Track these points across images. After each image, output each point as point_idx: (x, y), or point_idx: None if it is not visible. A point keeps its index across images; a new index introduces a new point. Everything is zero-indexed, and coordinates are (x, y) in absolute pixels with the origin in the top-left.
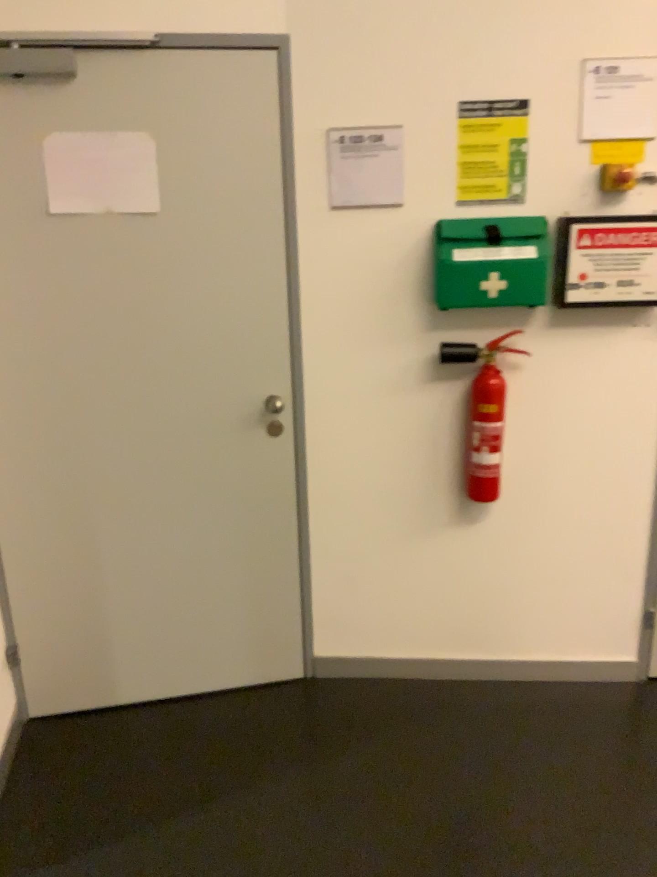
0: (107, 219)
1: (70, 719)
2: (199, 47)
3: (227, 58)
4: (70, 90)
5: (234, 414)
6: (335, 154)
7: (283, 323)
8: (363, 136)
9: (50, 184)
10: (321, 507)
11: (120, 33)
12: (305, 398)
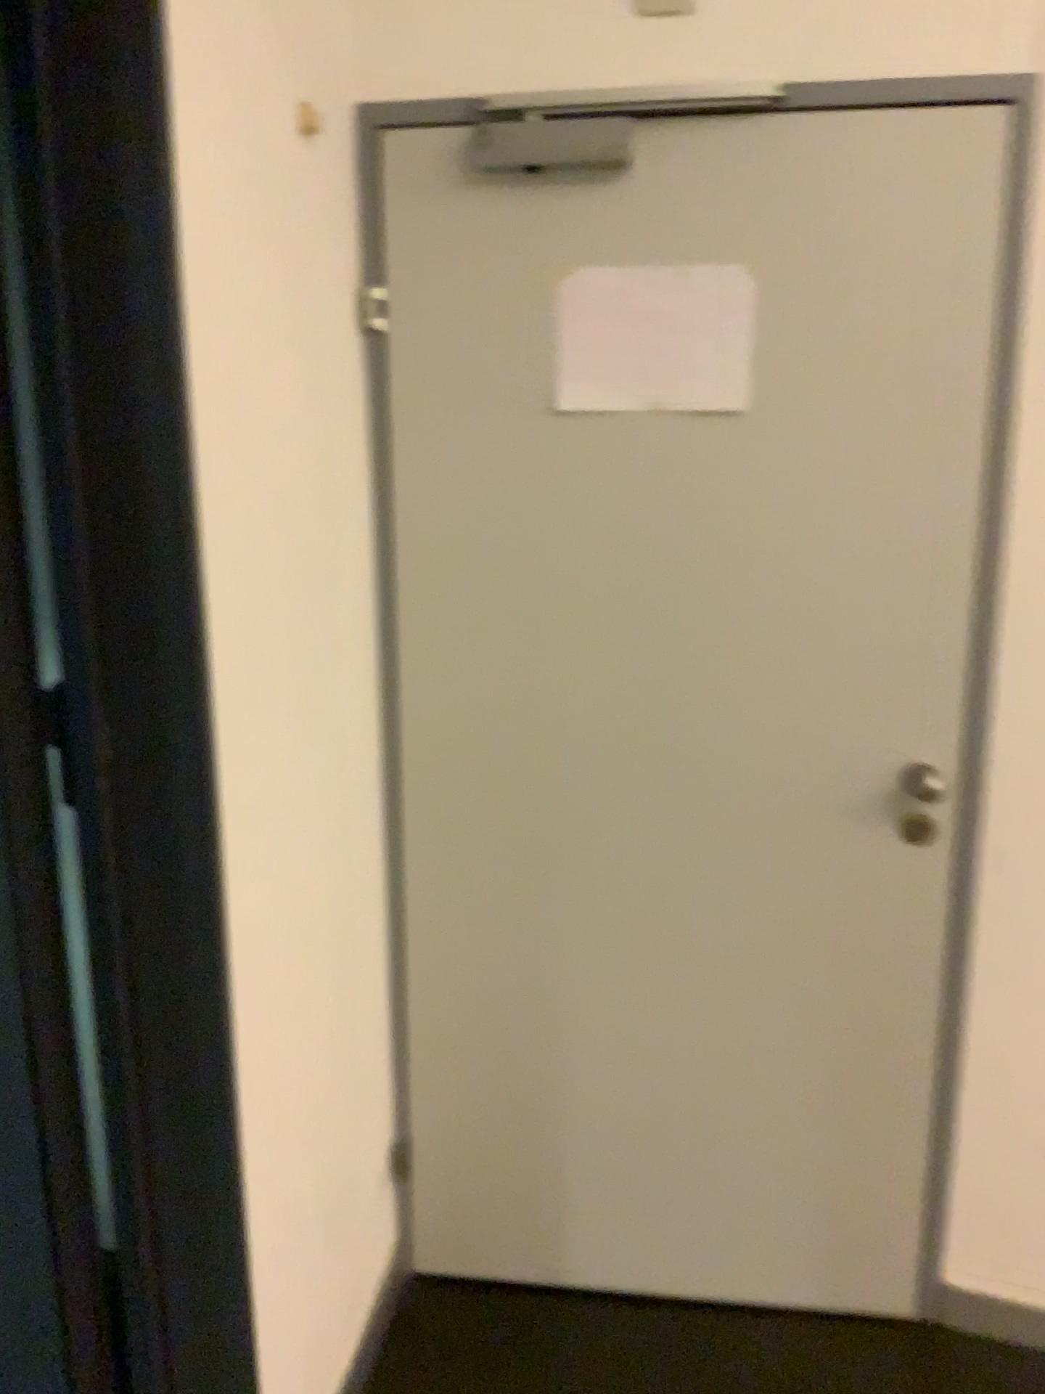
0: (649, 423)
1: (474, 1293)
2: (859, 108)
3: (911, 124)
4: (614, 198)
5: (840, 799)
6: None
7: (961, 635)
8: None
9: (560, 359)
10: (994, 1008)
11: (714, 89)
12: (989, 785)
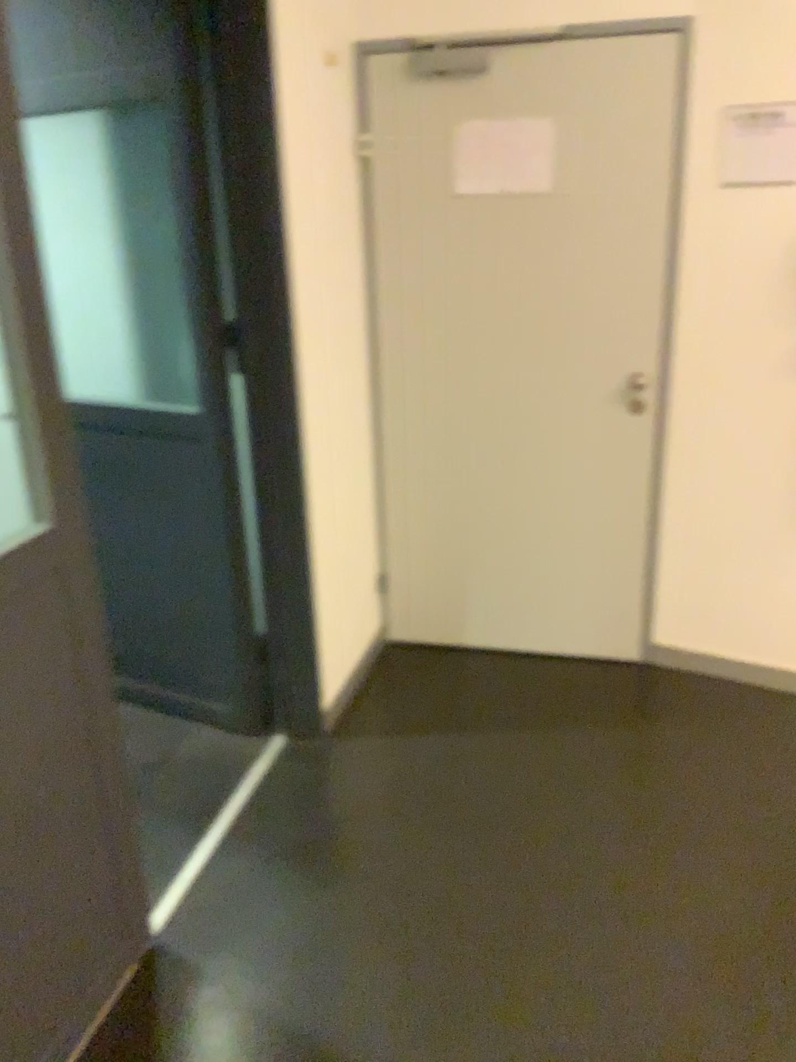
0: (502, 198)
1: (419, 652)
2: (606, 32)
3: (632, 39)
4: (484, 80)
5: (600, 391)
6: (732, 132)
7: (658, 303)
8: (763, 112)
9: (457, 167)
10: (676, 493)
11: (533, 26)
12: (673, 380)
